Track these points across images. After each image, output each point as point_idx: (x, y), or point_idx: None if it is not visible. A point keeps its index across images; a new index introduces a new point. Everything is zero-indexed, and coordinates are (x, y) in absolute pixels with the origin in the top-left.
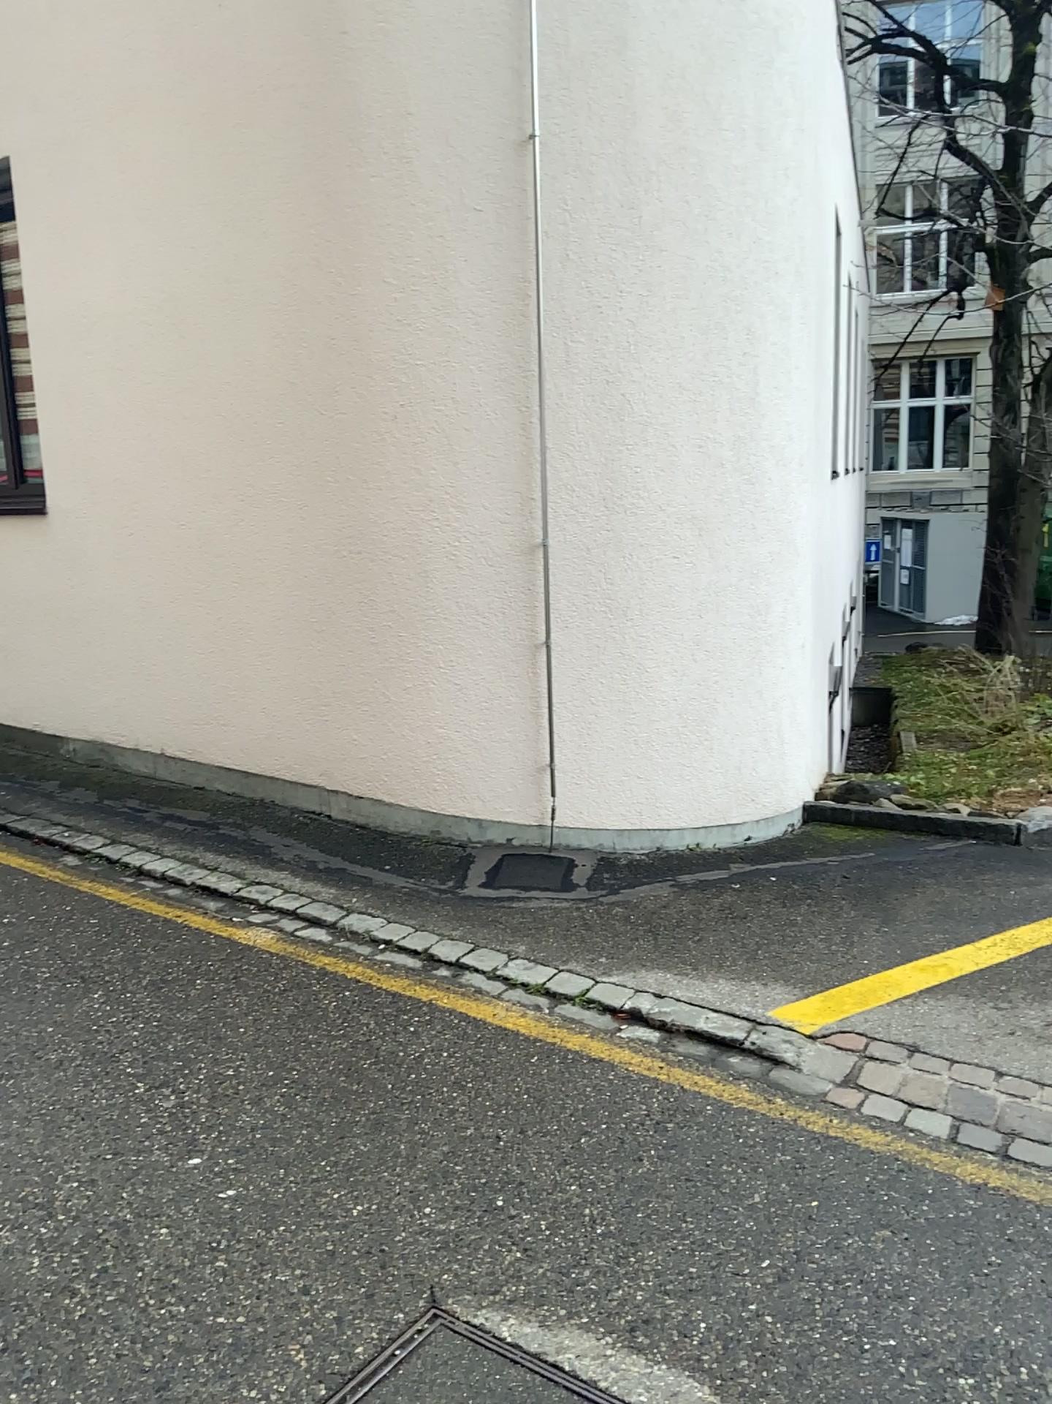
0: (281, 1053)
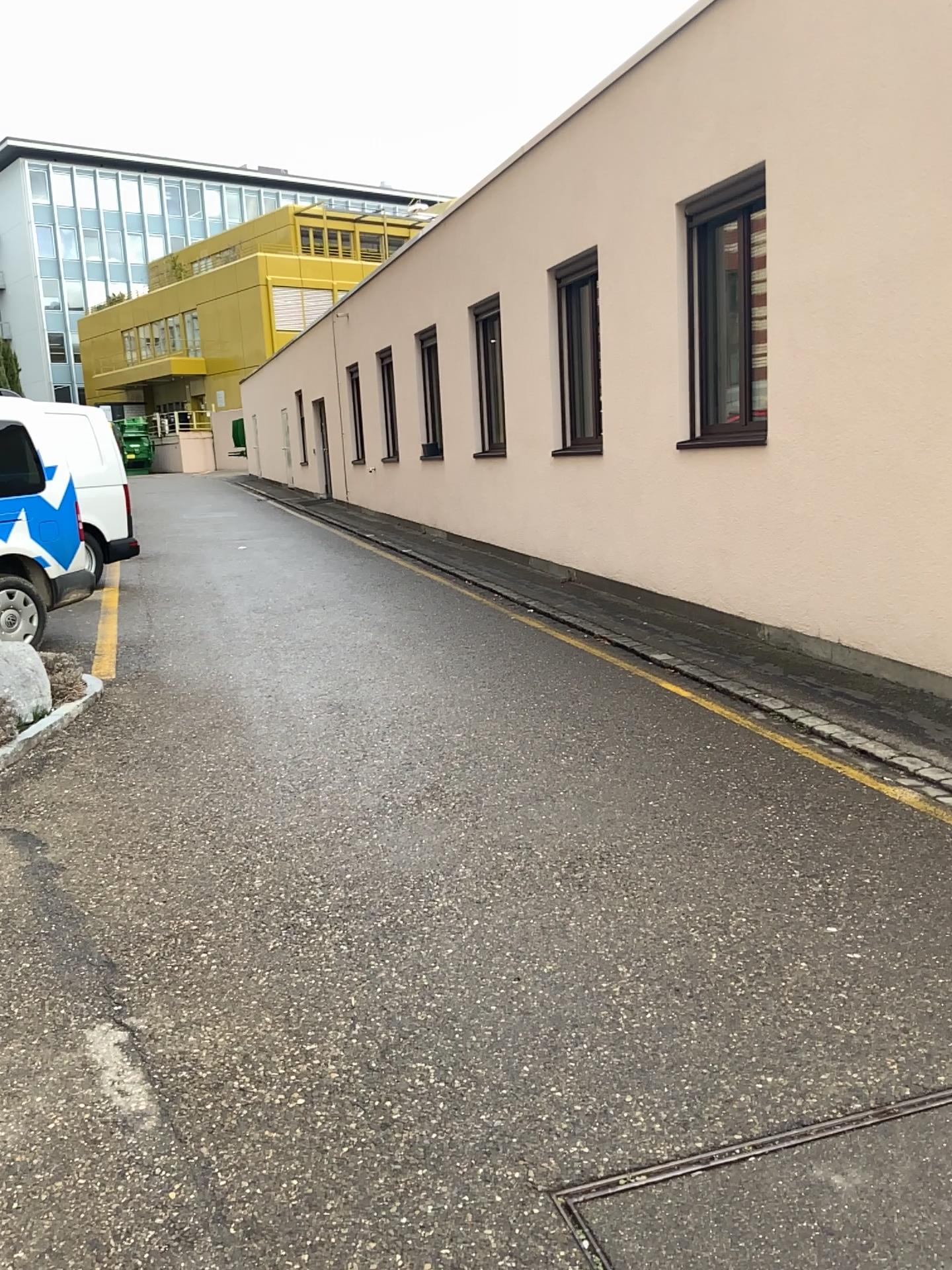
0: (910, 876)
